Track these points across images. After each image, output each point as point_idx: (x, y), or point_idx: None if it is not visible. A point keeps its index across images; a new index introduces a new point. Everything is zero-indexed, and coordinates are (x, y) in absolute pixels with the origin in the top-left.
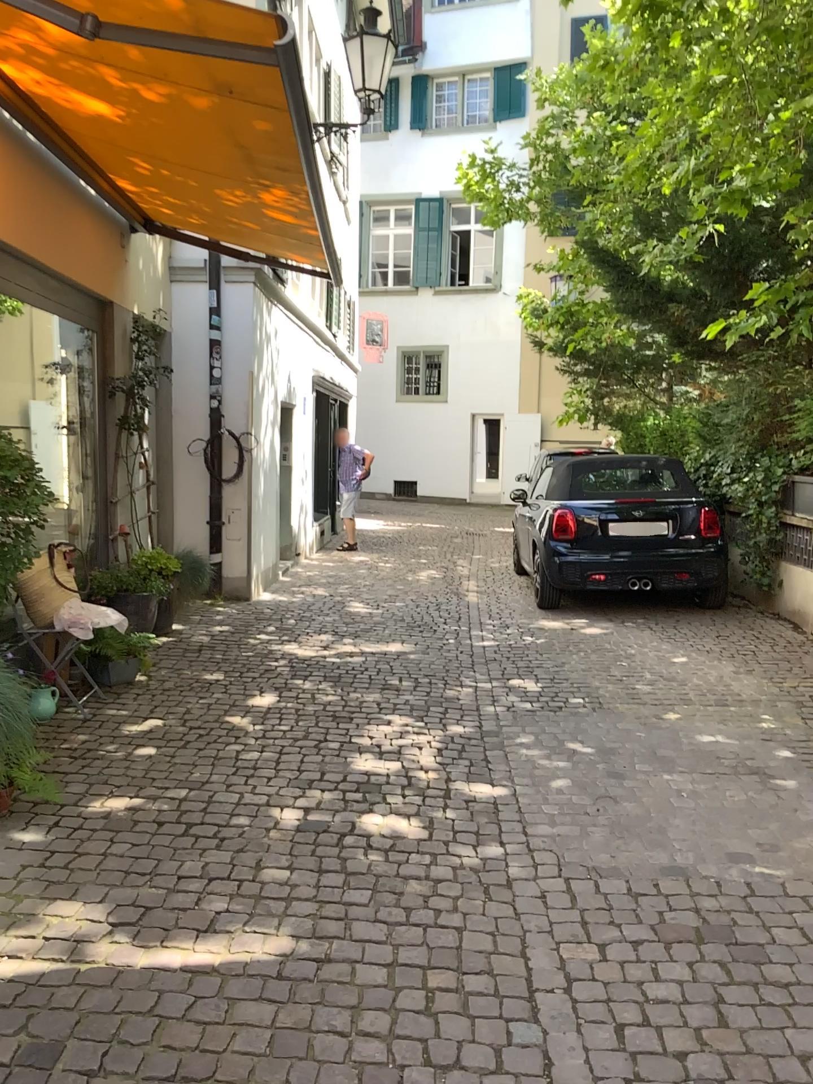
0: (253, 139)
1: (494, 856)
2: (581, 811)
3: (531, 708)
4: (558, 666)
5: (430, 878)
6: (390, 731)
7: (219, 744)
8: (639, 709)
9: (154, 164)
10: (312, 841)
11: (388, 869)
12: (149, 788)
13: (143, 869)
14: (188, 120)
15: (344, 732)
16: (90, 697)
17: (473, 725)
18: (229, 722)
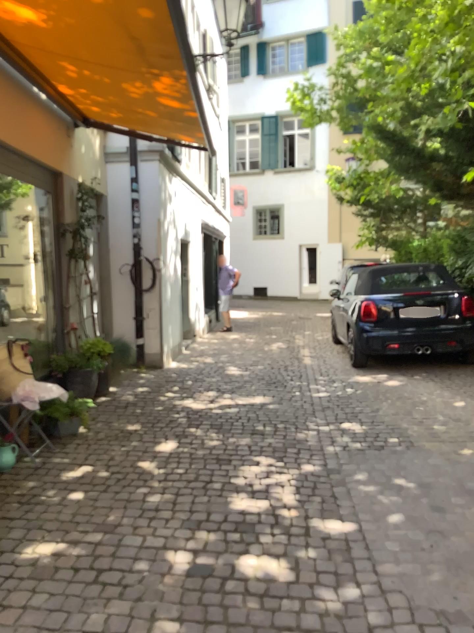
0: (140, 27)
1: (354, 601)
2: (419, 548)
3: (361, 448)
4: (375, 412)
5: (302, 631)
6: (259, 471)
7: (131, 488)
8: (441, 447)
9: (75, 63)
10: (199, 587)
11: (264, 620)
12: (72, 533)
13: (53, 627)
14: (89, 14)
15: (225, 474)
16: (42, 449)
17: (320, 464)
18: (140, 467)
